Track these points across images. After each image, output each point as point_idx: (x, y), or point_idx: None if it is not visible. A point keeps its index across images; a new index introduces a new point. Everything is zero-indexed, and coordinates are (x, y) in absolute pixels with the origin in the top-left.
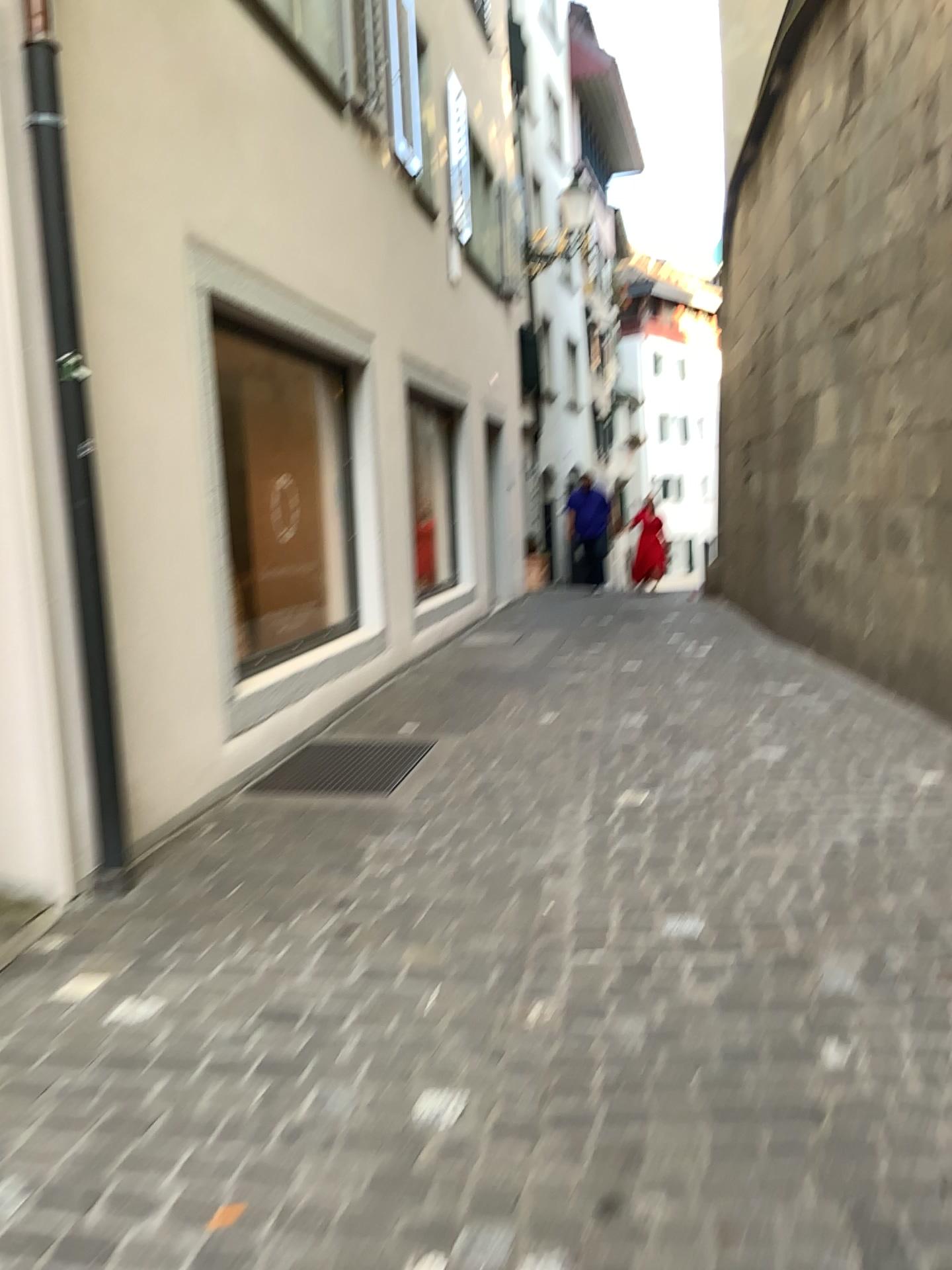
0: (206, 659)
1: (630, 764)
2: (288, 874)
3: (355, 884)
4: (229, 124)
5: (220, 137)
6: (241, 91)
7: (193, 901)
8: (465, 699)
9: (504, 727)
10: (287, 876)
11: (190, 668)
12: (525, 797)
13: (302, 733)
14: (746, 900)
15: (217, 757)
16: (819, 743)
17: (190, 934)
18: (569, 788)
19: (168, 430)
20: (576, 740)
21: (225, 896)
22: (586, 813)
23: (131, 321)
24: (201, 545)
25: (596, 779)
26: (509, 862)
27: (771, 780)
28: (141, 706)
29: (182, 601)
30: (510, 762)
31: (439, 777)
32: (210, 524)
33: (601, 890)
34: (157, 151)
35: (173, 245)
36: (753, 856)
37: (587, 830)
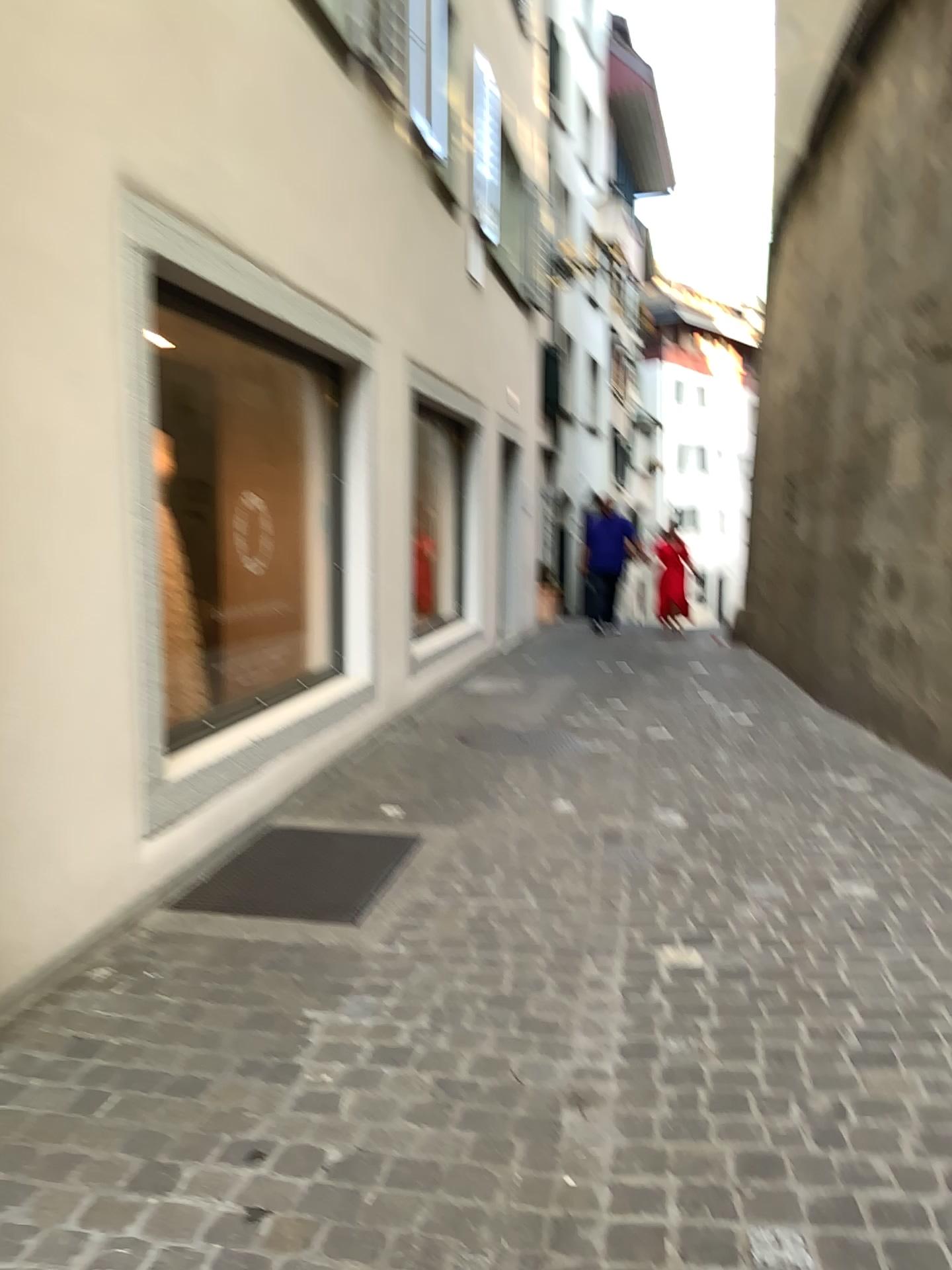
0: (118, 737)
1: (671, 894)
2: (188, 1080)
3: (281, 1108)
4: (197, 47)
5: (181, 60)
6: (216, 10)
7: (36, 1130)
8: (461, 772)
9: (507, 817)
10: (186, 1082)
11: (91, 751)
12: (534, 942)
13: (256, 816)
14: (874, 1195)
15: (125, 868)
16: (914, 875)
17: (8, 1212)
18: (592, 932)
19: (75, 430)
20: (599, 846)
21: (86, 1122)
22: (616, 978)
23: (21, 277)
24: (119, 585)
25: (627, 917)
26: (509, 1074)
27: (865, 938)
28: (4, 813)
29: (84, 661)
30: (513, 878)
31: (421, 898)
32: (135, 557)
33: (646, 1151)
34: (79, 53)
35: (98, 183)
36: (868, 1092)
37: (620, 1015)
